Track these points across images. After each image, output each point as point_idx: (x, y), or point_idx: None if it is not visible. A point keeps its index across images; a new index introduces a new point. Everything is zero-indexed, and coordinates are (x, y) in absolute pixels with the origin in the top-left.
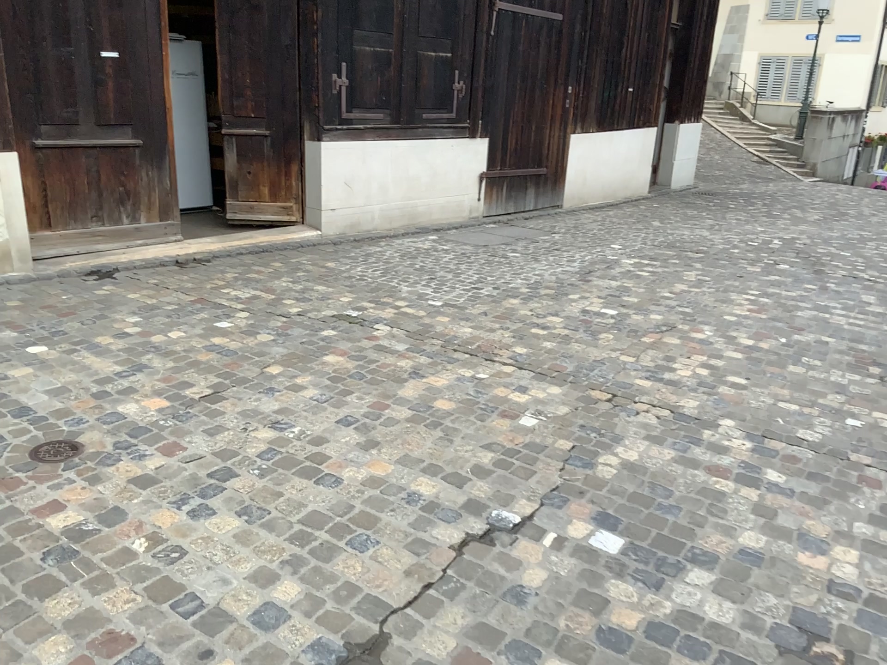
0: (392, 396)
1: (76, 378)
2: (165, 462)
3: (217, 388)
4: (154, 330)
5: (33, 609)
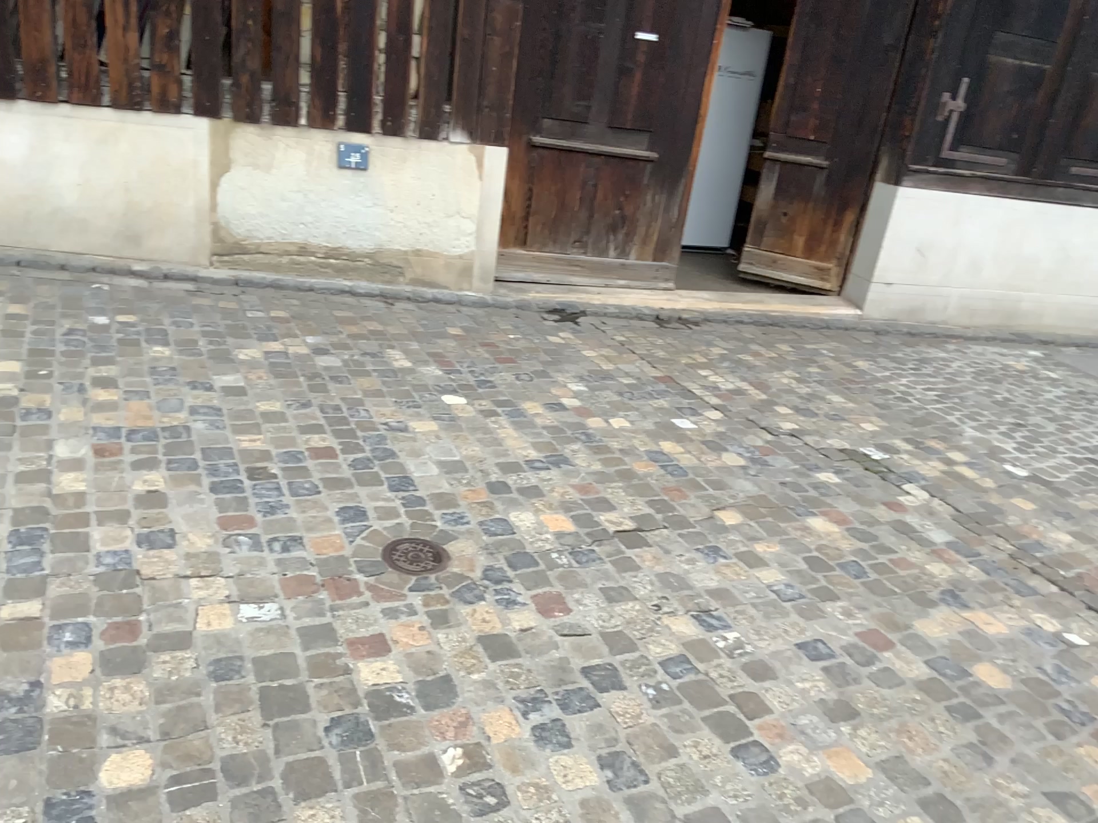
0: (904, 625)
1: (477, 454)
2: (534, 627)
3: (645, 522)
4: (595, 409)
5: (281, 814)
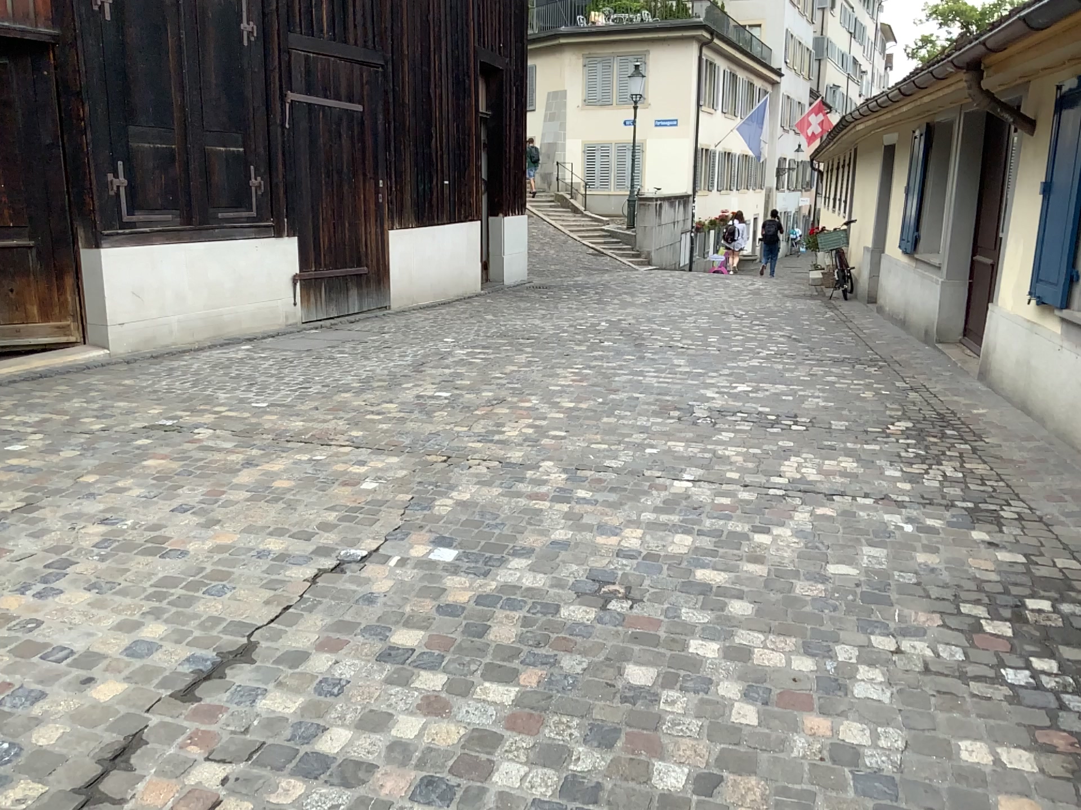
0: (228, 482)
1: None
2: None
3: (30, 498)
4: None
5: None
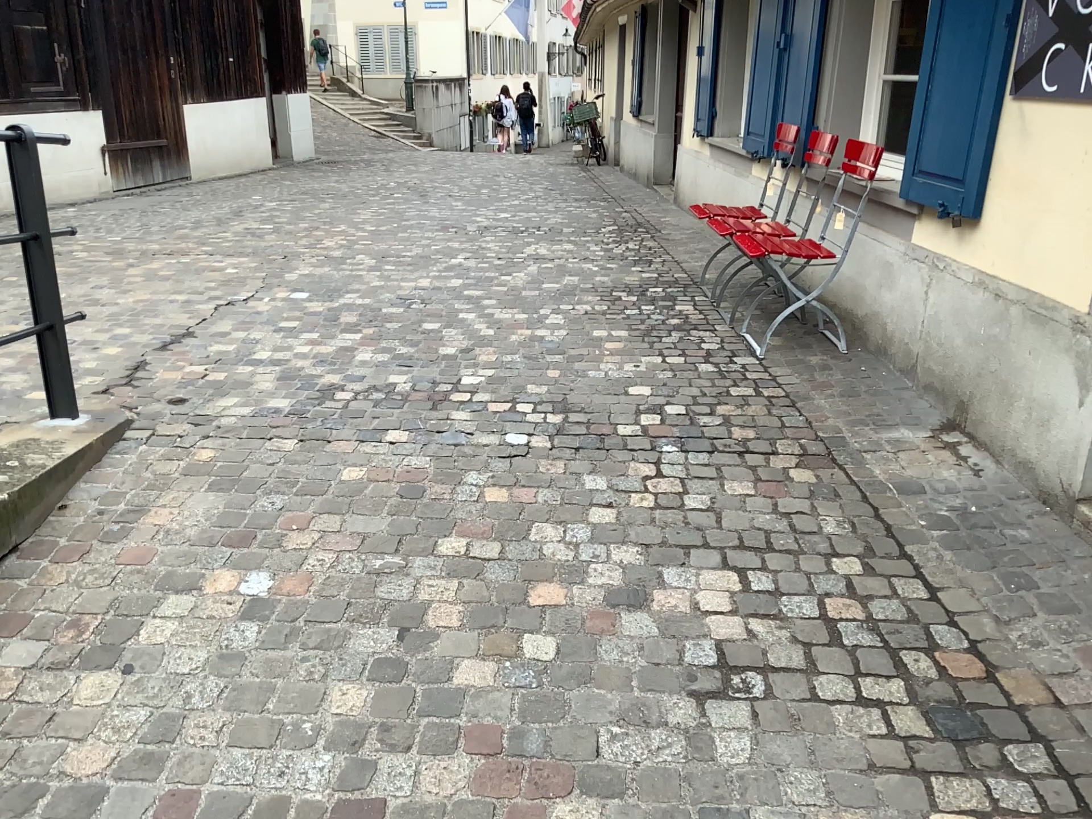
0: (126, 274)
1: None
2: None
3: None
4: None
5: None
